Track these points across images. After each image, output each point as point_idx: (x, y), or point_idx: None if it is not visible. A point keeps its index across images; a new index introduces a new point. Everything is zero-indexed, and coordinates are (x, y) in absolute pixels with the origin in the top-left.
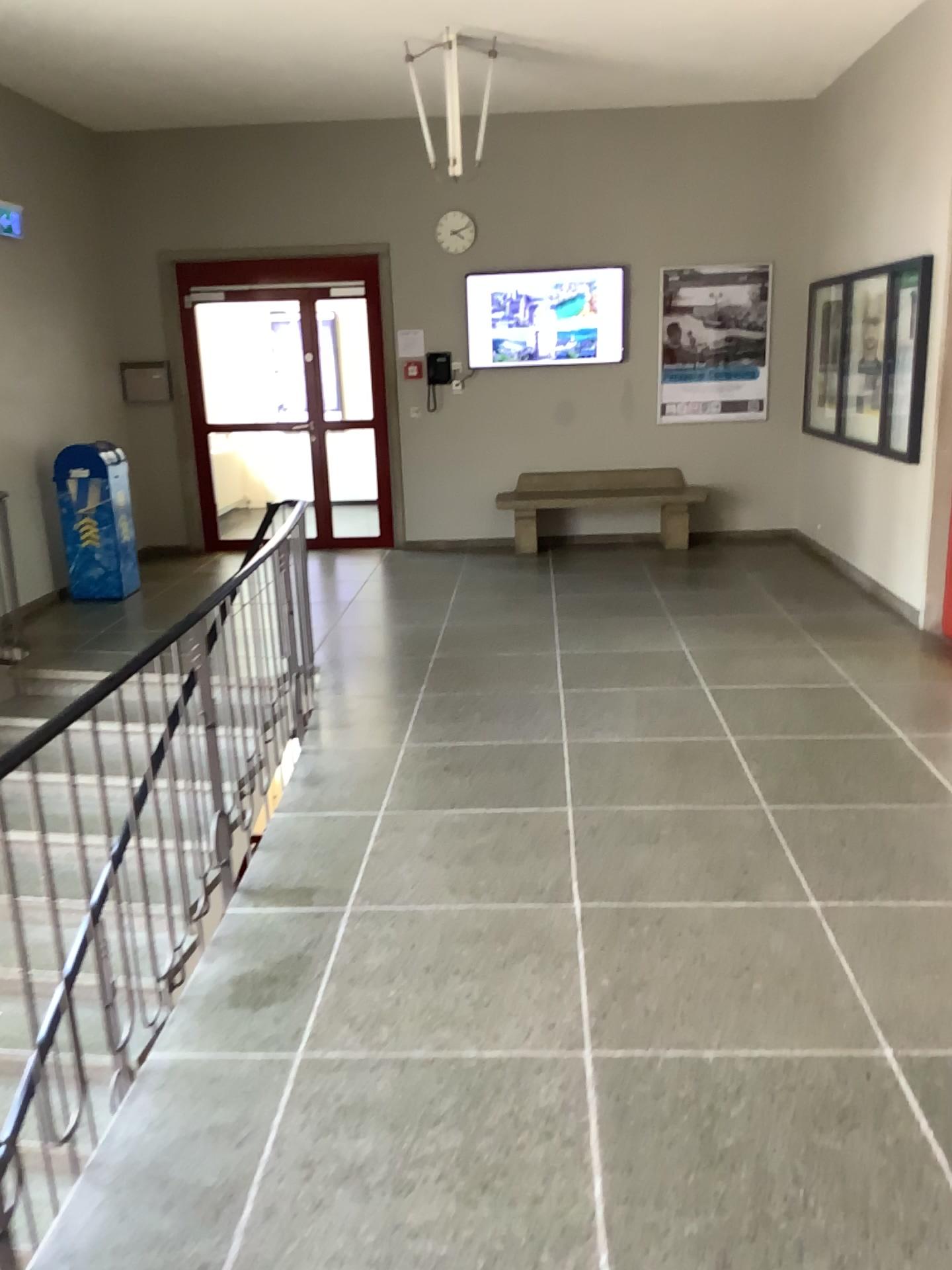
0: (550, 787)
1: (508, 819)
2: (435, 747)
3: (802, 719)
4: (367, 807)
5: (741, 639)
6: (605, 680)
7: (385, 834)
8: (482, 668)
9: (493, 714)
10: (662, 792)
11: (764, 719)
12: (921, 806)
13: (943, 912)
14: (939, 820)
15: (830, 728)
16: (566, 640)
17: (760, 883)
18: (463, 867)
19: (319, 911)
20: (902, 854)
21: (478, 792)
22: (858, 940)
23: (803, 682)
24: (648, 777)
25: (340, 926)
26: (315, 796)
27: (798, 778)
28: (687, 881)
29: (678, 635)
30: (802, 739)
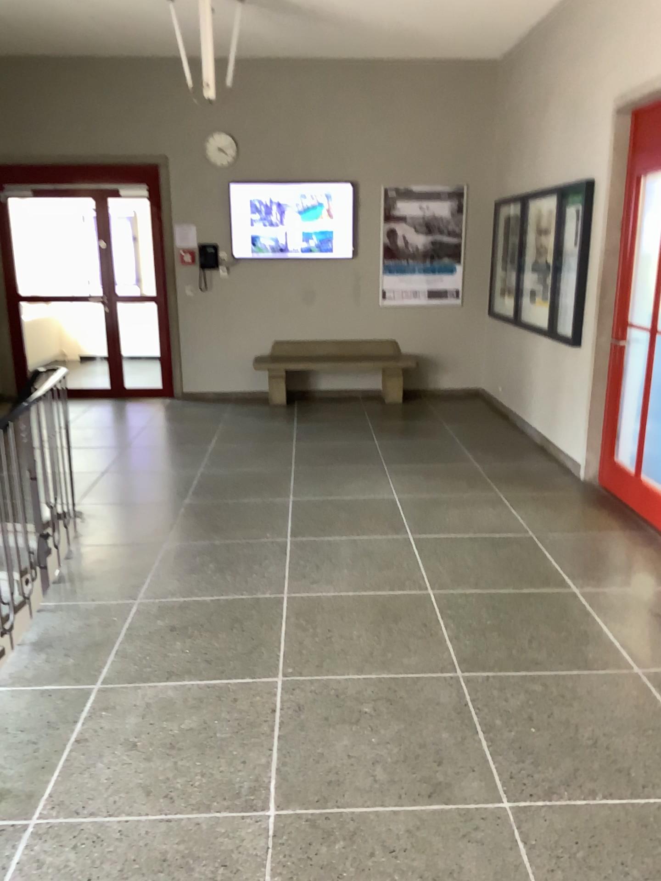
0: (265, 650)
1: (220, 691)
2: (166, 603)
3: (491, 571)
4: (87, 677)
5: (440, 489)
6: (326, 529)
7: (96, 713)
8: (223, 515)
9: (225, 564)
10: (367, 656)
11: (459, 571)
12: (598, 671)
13: (631, 812)
14: (616, 688)
15: (515, 580)
16: (297, 488)
17: (455, 777)
18: (165, 756)
19: (3, 825)
20: (586, 733)
21: (197, 657)
22: (552, 858)
23: (491, 532)
24: (356, 637)
25: (19, 848)
26: (39, 664)
27: (489, 637)
28: (384, 774)
29: (390, 484)
30: (492, 593)
